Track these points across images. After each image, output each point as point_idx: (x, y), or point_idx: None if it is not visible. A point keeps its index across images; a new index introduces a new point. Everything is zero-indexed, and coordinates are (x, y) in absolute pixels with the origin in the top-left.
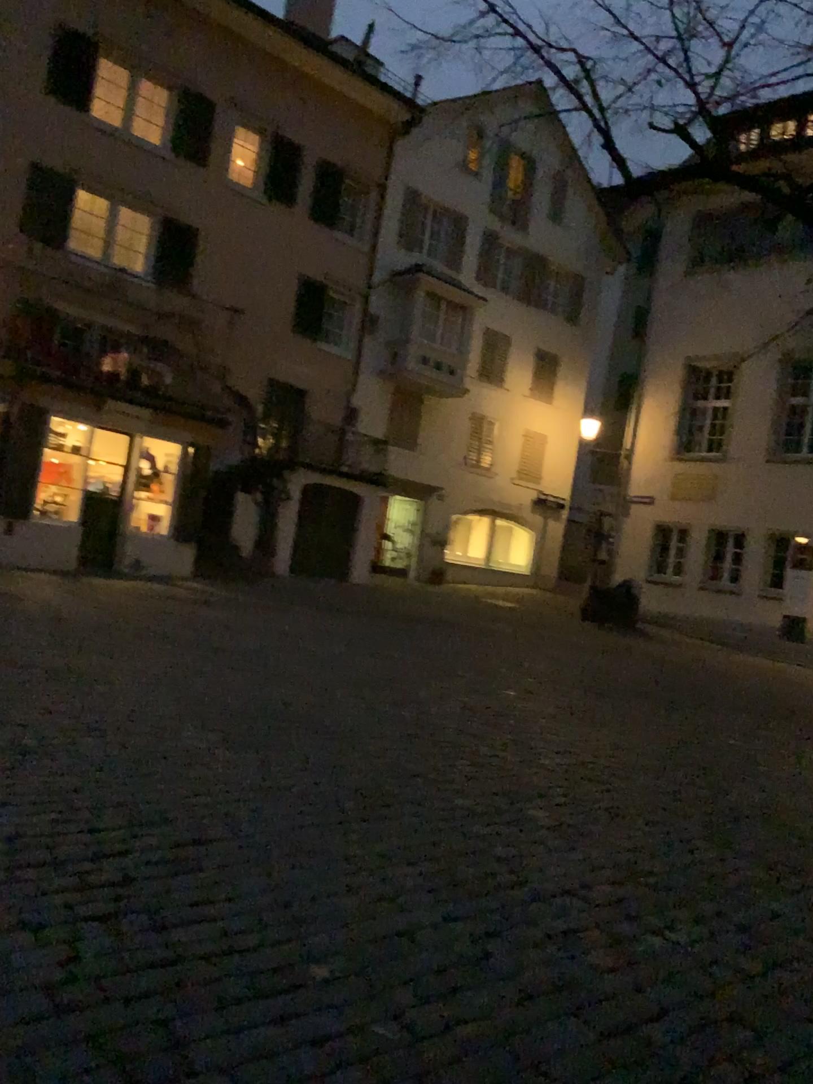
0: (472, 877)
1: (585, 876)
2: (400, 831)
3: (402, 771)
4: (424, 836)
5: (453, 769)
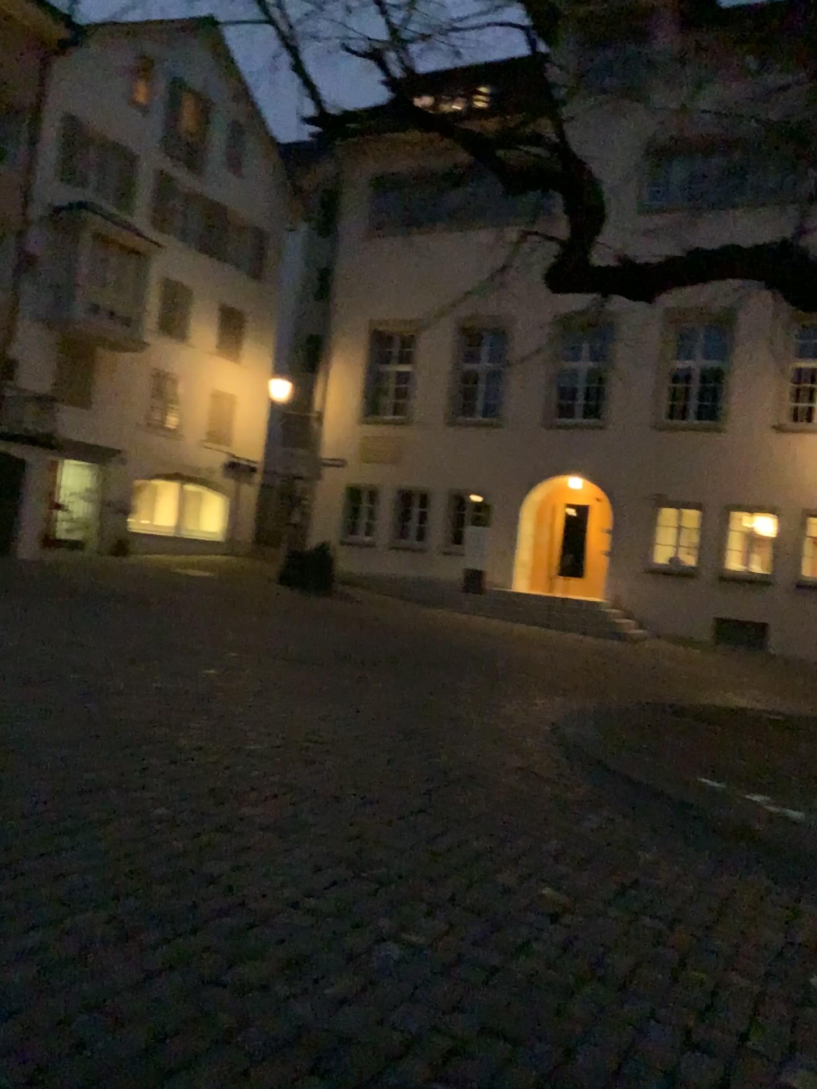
0: (180, 914)
1: (311, 886)
2: (85, 867)
3: (87, 785)
4: (117, 868)
5: (149, 773)
